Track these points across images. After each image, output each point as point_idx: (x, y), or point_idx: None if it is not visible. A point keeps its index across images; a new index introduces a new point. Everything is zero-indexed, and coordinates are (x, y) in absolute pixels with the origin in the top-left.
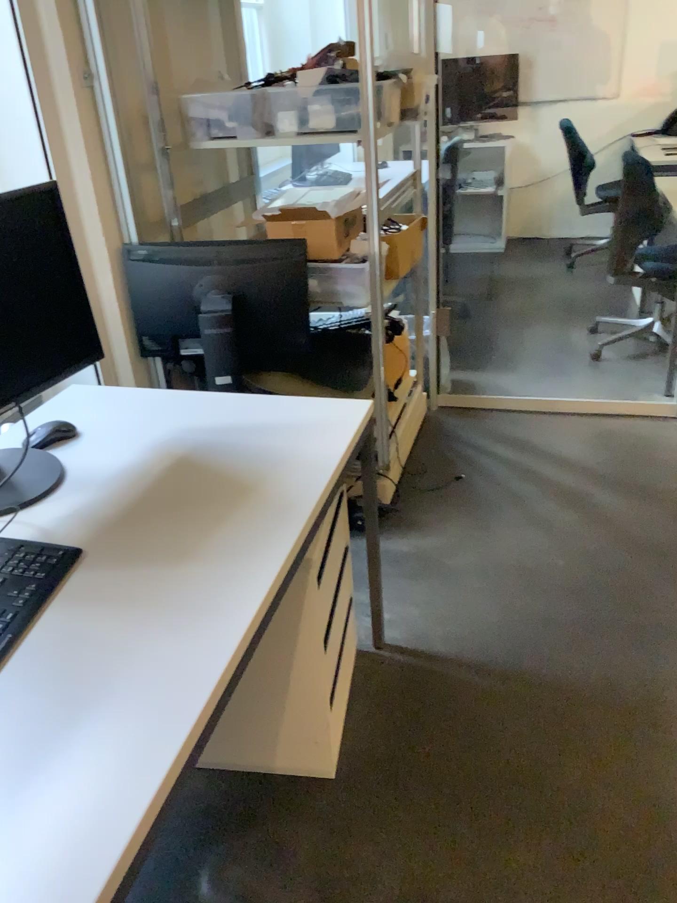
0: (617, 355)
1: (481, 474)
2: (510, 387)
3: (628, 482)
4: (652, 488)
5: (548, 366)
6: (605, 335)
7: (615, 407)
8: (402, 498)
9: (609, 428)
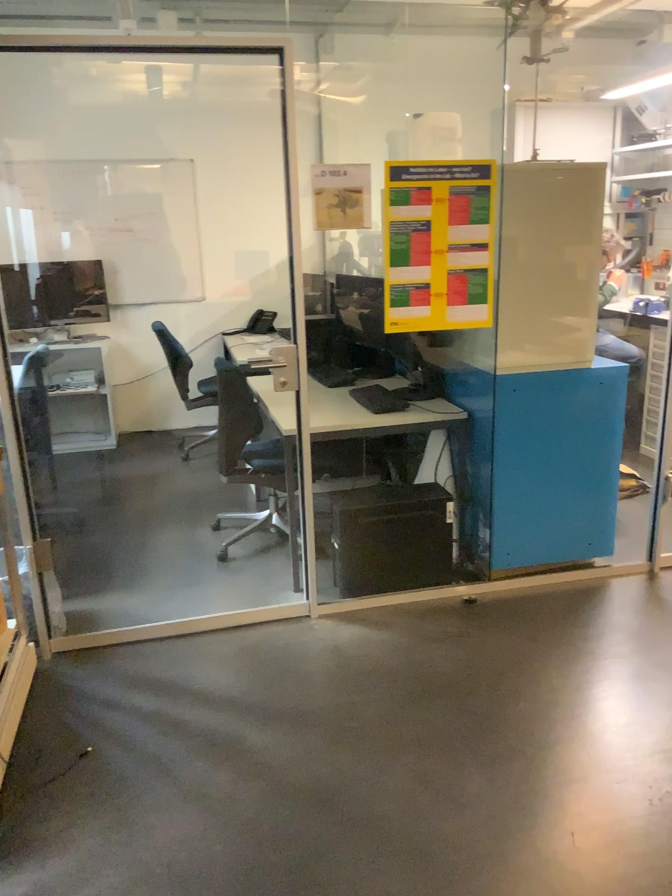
0: (242, 553)
1: (108, 744)
2: (134, 613)
3: (275, 713)
4: (300, 716)
5: (174, 579)
6: (228, 533)
7: (249, 619)
8: (5, 810)
9: (246, 645)
